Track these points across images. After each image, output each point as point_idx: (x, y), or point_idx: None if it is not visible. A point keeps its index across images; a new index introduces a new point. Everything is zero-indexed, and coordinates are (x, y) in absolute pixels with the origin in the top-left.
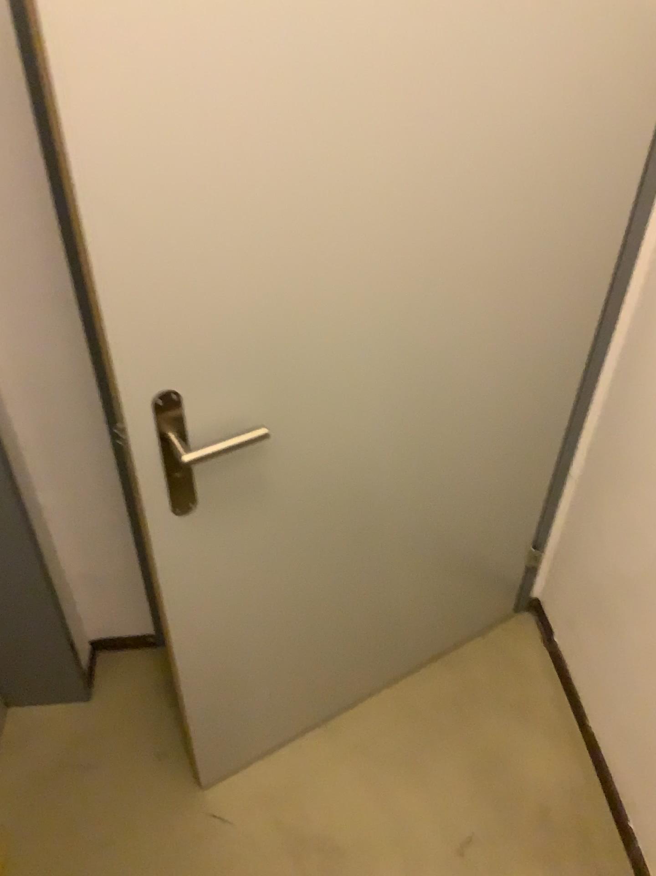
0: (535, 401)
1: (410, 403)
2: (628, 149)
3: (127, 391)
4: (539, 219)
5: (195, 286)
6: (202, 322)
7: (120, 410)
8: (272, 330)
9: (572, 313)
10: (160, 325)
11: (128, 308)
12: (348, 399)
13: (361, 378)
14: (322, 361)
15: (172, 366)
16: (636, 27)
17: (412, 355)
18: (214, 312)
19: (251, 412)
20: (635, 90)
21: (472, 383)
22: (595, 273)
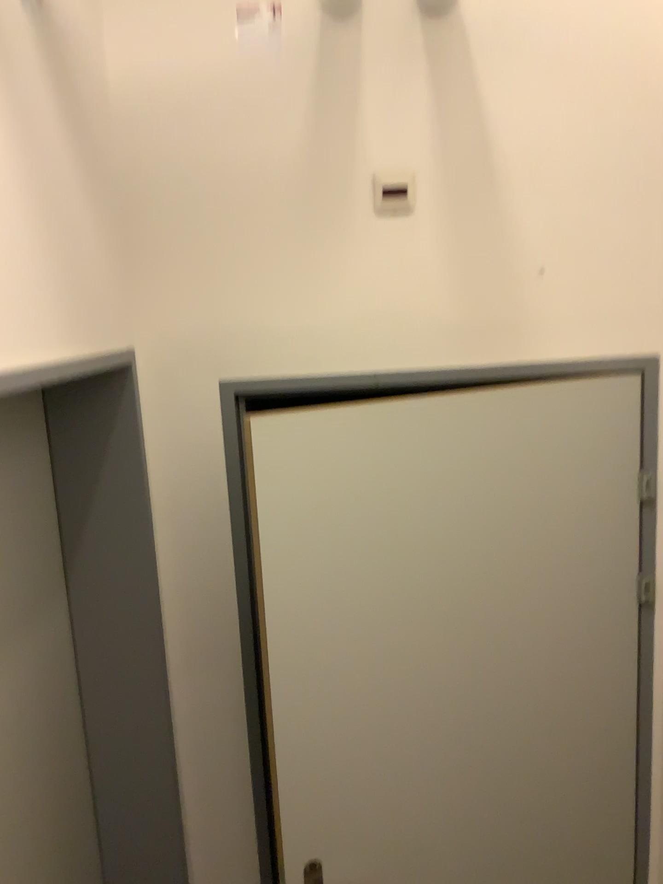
0: (596, 868)
1: (487, 870)
2: (619, 682)
3: (290, 863)
4: (562, 731)
5: (336, 792)
6: (339, 815)
7: (286, 876)
8: (383, 818)
9: (609, 794)
10: (314, 818)
11: (296, 808)
12: (438, 867)
13: (447, 851)
14: (418, 839)
15: (319, 845)
16: (600, 618)
17: (483, 832)
18: (347, 808)
19: (369, 878)
20: (612, 649)
21: (535, 853)
22: (619, 764)
